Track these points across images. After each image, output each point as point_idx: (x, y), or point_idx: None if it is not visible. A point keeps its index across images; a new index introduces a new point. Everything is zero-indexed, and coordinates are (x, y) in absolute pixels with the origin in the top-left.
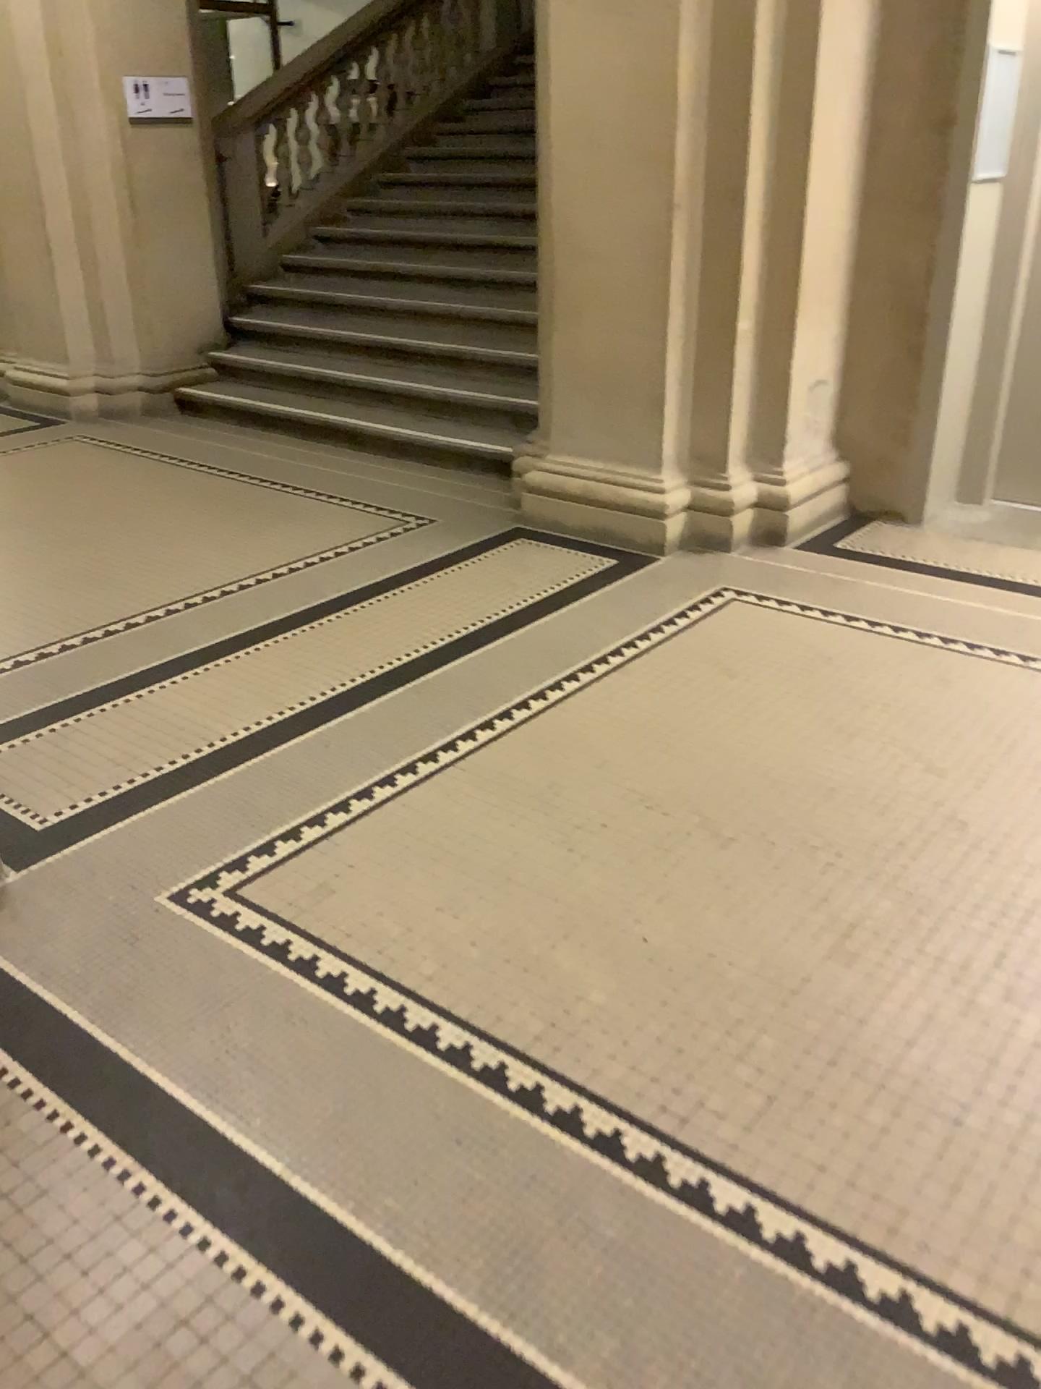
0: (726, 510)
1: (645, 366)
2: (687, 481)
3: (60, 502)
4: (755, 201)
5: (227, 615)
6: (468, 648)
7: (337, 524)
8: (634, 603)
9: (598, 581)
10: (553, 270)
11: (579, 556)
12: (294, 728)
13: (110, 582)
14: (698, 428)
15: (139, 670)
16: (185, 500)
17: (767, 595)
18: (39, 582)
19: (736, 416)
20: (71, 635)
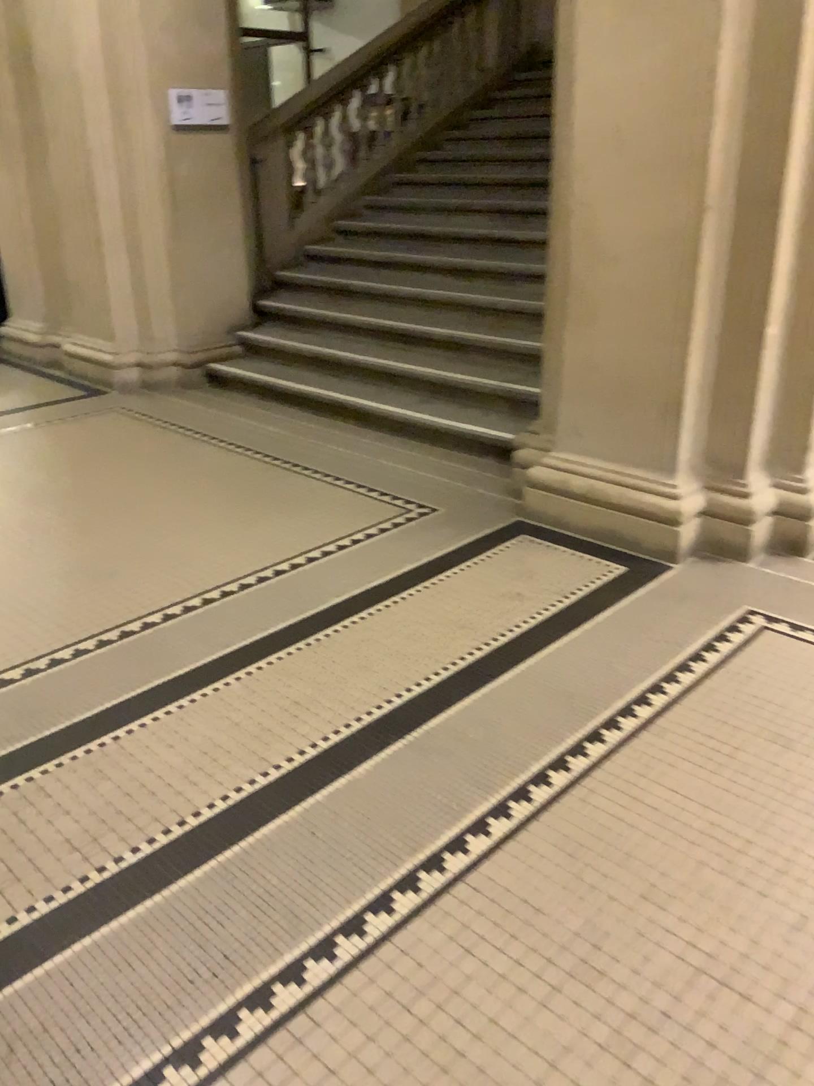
0: (741, 518)
1: (663, 370)
2: (701, 488)
3: (89, 477)
4: (791, 202)
5: (224, 625)
6: (473, 686)
7: (342, 512)
8: (651, 629)
9: (609, 596)
10: (568, 271)
11: (585, 561)
12: (277, 802)
13: (116, 575)
14: (715, 433)
15: (122, 700)
16: (202, 479)
17: (795, 622)
18: (49, 572)
19: (757, 422)
20: (63, 647)
